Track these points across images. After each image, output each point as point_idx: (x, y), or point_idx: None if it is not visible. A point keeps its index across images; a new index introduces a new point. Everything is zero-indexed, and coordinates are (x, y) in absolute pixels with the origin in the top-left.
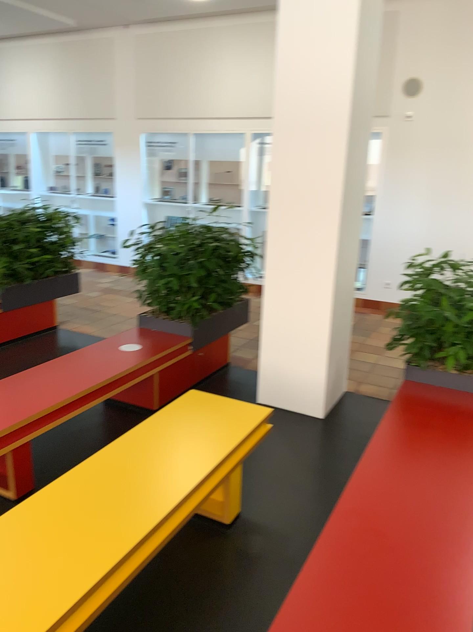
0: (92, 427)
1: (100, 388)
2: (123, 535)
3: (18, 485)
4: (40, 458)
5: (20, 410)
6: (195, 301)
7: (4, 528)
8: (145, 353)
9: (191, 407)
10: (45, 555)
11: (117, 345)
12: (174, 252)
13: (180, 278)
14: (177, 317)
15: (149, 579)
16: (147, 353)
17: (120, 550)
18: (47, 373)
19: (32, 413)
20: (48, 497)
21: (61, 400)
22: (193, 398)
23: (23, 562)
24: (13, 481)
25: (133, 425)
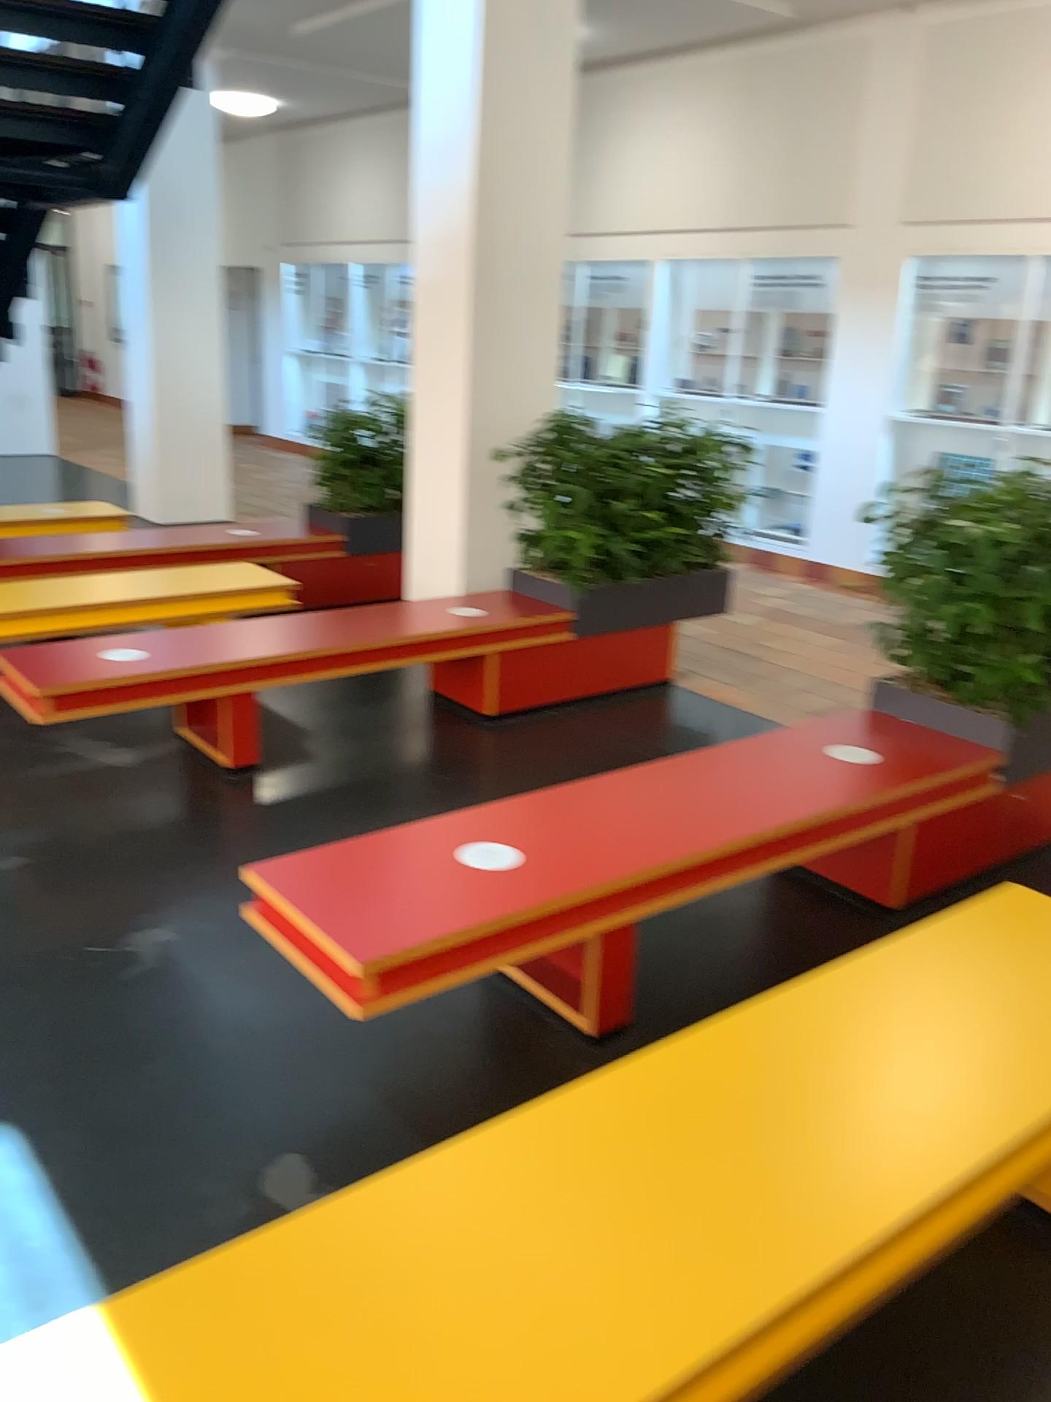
0: (750, 918)
1: (787, 838)
2: (862, 1199)
3: (600, 1011)
4: (639, 961)
5: (624, 855)
6: (1028, 667)
7: (601, 1104)
8: (891, 773)
9: (1014, 927)
10: (690, 1191)
11: (824, 745)
12: (990, 542)
13: (997, 607)
14: (975, 699)
15: (880, 1308)
16: (896, 775)
17: (856, 1233)
18: (675, 785)
19: (647, 865)
20: (690, 1061)
21: (706, 848)
22: (1019, 905)
23: (645, 1193)
24: (594, 999)
25: (839, 933)
